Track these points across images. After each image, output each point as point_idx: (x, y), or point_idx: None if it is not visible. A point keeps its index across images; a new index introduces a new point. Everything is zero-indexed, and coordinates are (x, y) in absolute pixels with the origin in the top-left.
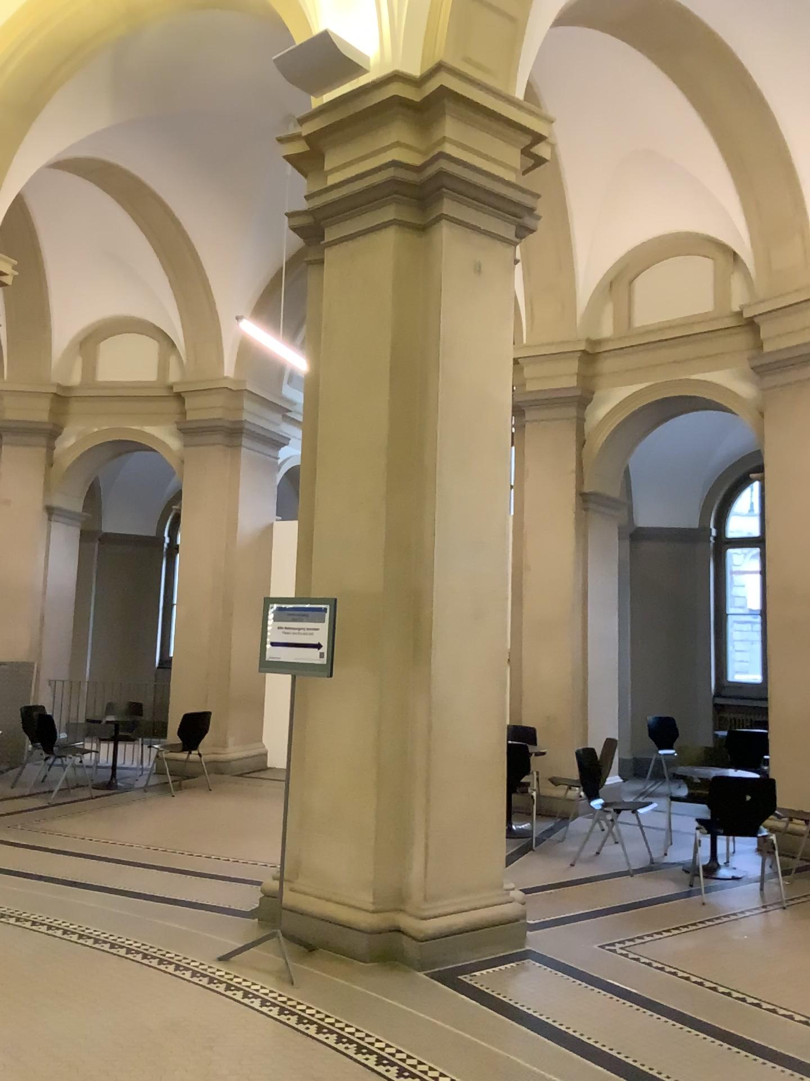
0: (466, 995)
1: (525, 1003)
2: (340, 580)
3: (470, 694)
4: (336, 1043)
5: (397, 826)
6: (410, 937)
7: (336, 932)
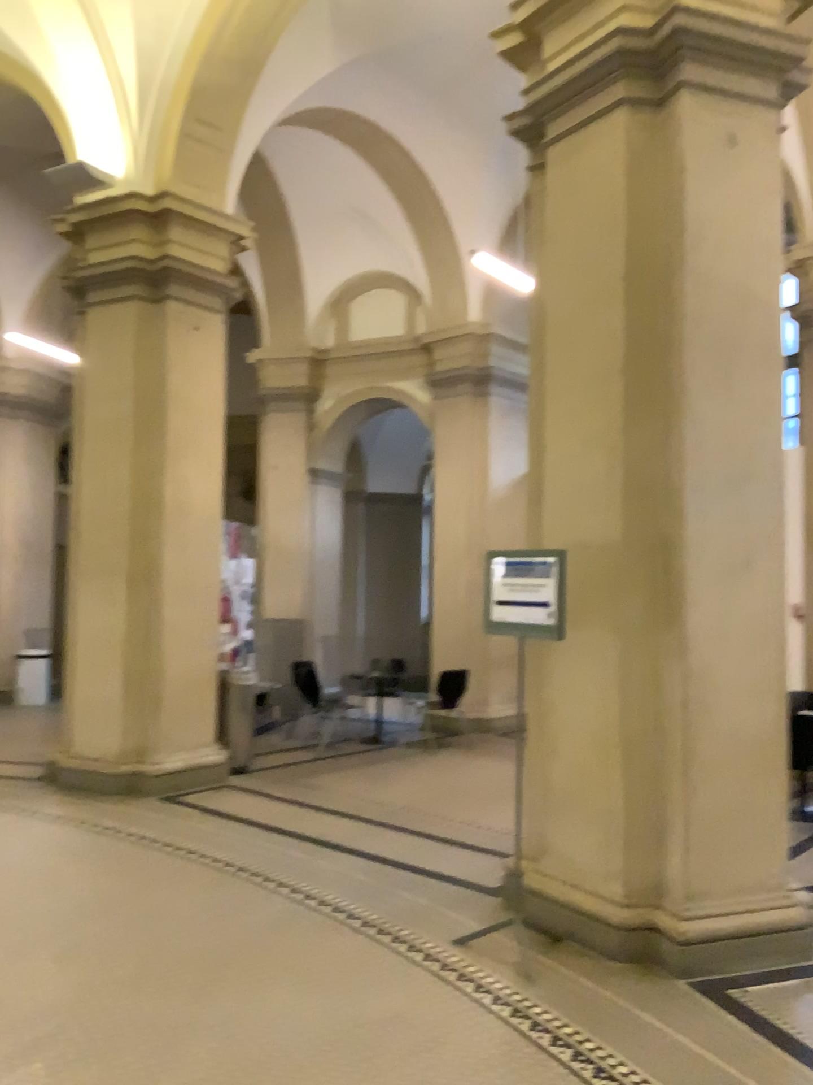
0: (734, 1017)
1: (810, 1038)
2: (575, 528)
3: (736, 659)
4: (570, 1060)
5: (650, 808)
6: (668, 938)
7: (582, 924)
